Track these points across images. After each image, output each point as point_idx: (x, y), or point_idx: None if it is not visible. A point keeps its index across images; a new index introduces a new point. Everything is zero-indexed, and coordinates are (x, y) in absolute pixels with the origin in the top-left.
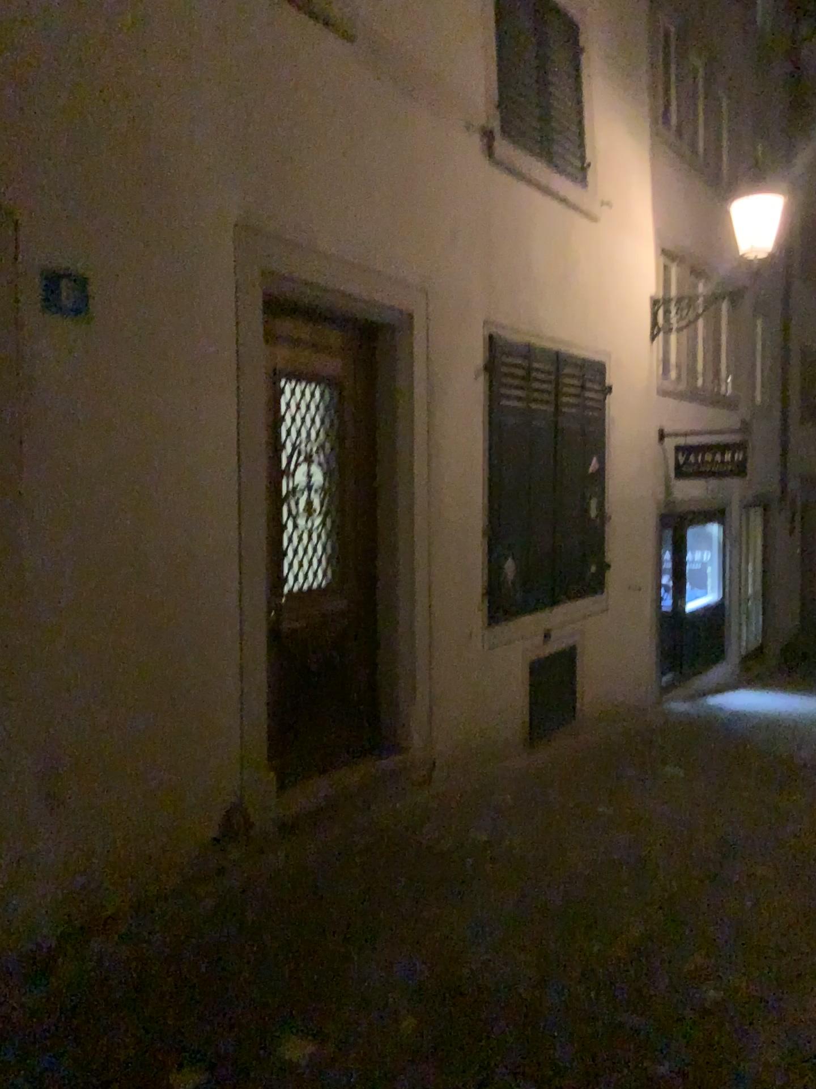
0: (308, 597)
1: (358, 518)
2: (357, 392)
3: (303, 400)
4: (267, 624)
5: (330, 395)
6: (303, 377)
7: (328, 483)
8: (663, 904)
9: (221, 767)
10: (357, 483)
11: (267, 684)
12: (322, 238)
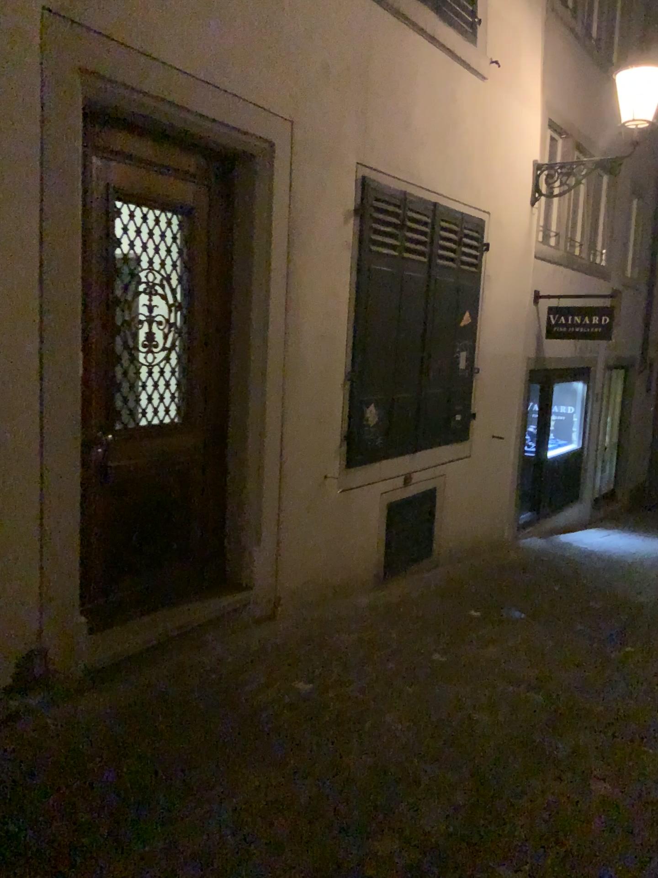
0: (145, 432)
1: (207, 355)
2: (210, 224)
3: (146, 227)
4: (82, 461)
5: (178, 225)
6: (146, 202)
7: (173, 316)
8: (473, 786)
9: (16, 611)
10: (206, 319)
11: (82, 523)
12: (160, 43)
